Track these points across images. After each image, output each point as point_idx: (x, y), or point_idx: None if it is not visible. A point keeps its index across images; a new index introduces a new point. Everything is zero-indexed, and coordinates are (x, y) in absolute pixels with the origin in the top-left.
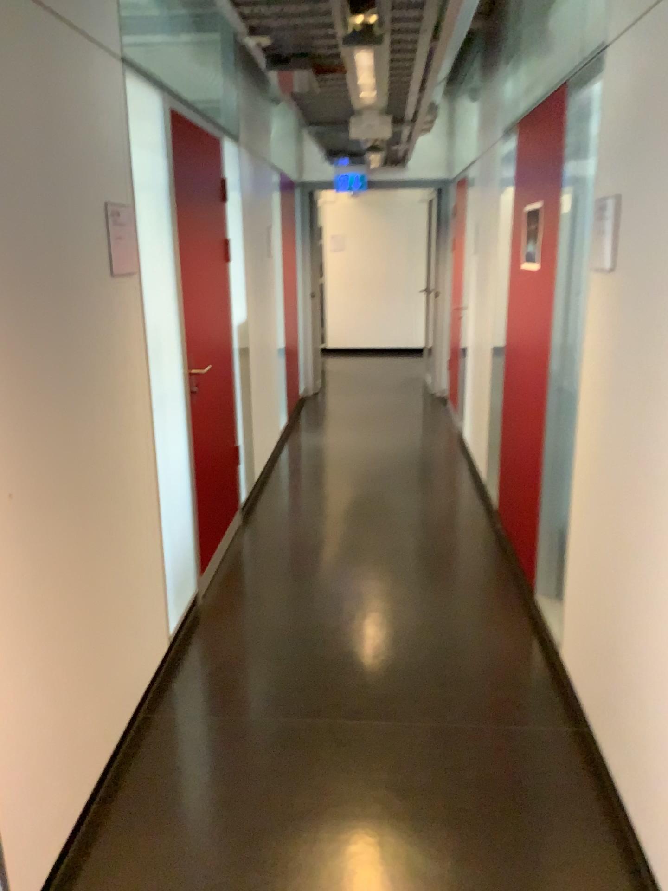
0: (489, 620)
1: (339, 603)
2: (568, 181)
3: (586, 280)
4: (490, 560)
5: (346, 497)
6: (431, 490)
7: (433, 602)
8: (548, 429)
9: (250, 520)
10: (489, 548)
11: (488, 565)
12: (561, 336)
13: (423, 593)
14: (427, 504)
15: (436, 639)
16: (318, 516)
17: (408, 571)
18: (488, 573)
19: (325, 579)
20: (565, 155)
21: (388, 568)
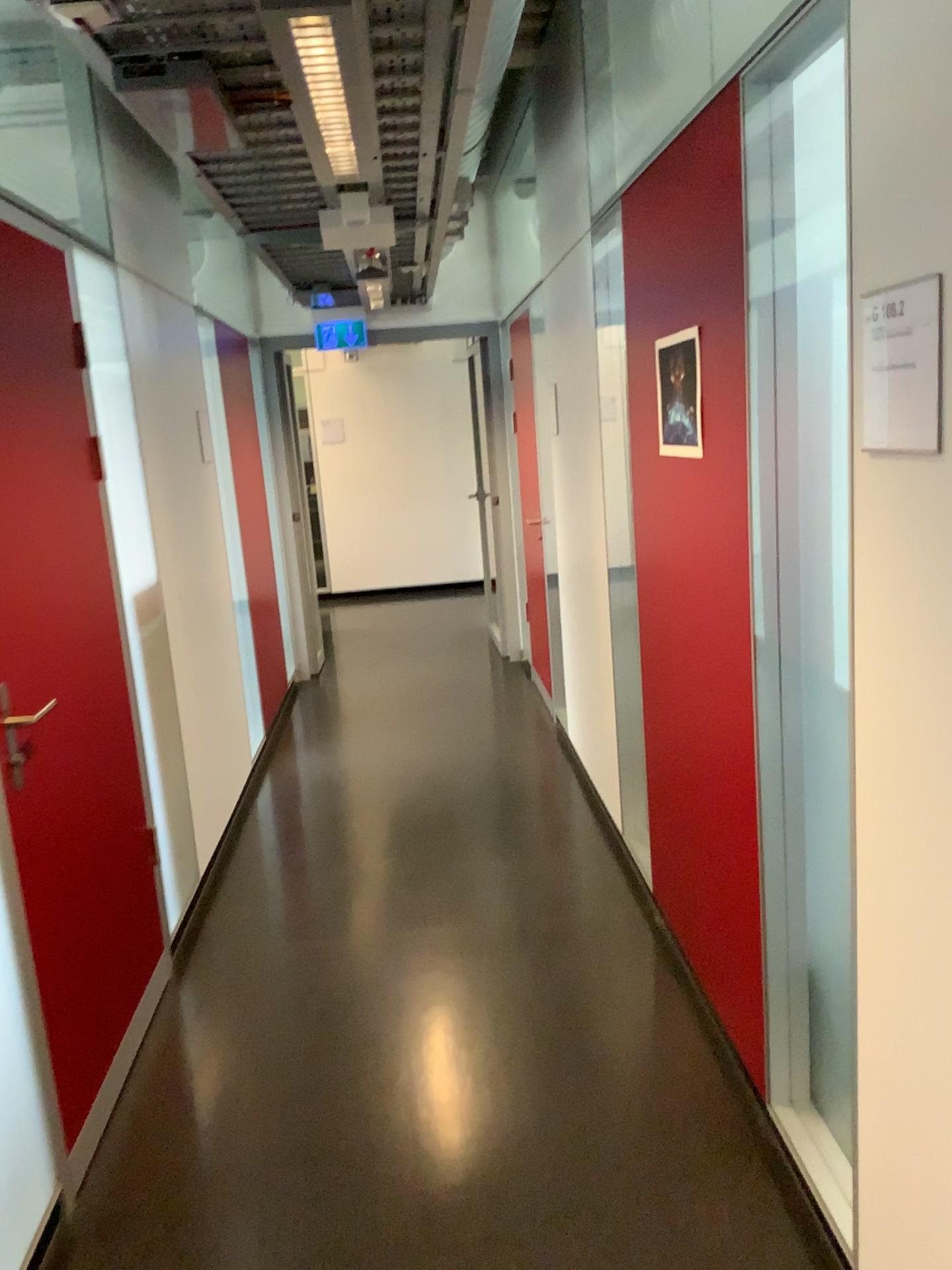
0: (683, 1175)
1: (372, 1169)
2: (755, 277)
3: (831, 474)
4: (655, 1010)
5: (373, 884)
6: (524, 856)
7: (562, 1140)
8: (763, 777)
9: (193, 963)
10: (648, 979)
11: (653, 1021)
12: (772, 588)
13: (539, 1113)
14: (522, 889)
15: (581, 1251)
16: (322, 936)
17: (503, 1058)
18: (656, 1042)
19: (338, 1102)
20: (740, 228)
21: (463, 1055)
